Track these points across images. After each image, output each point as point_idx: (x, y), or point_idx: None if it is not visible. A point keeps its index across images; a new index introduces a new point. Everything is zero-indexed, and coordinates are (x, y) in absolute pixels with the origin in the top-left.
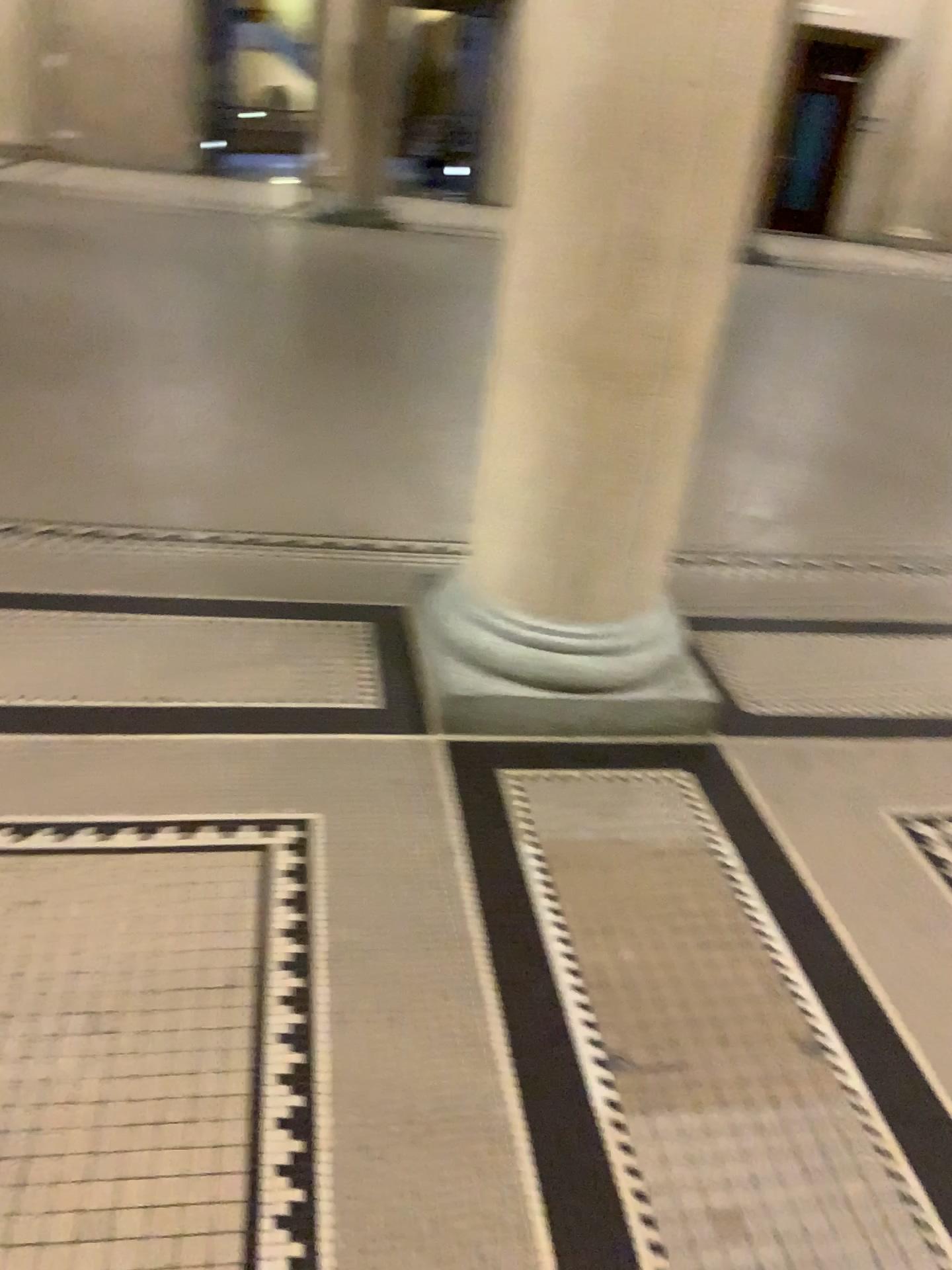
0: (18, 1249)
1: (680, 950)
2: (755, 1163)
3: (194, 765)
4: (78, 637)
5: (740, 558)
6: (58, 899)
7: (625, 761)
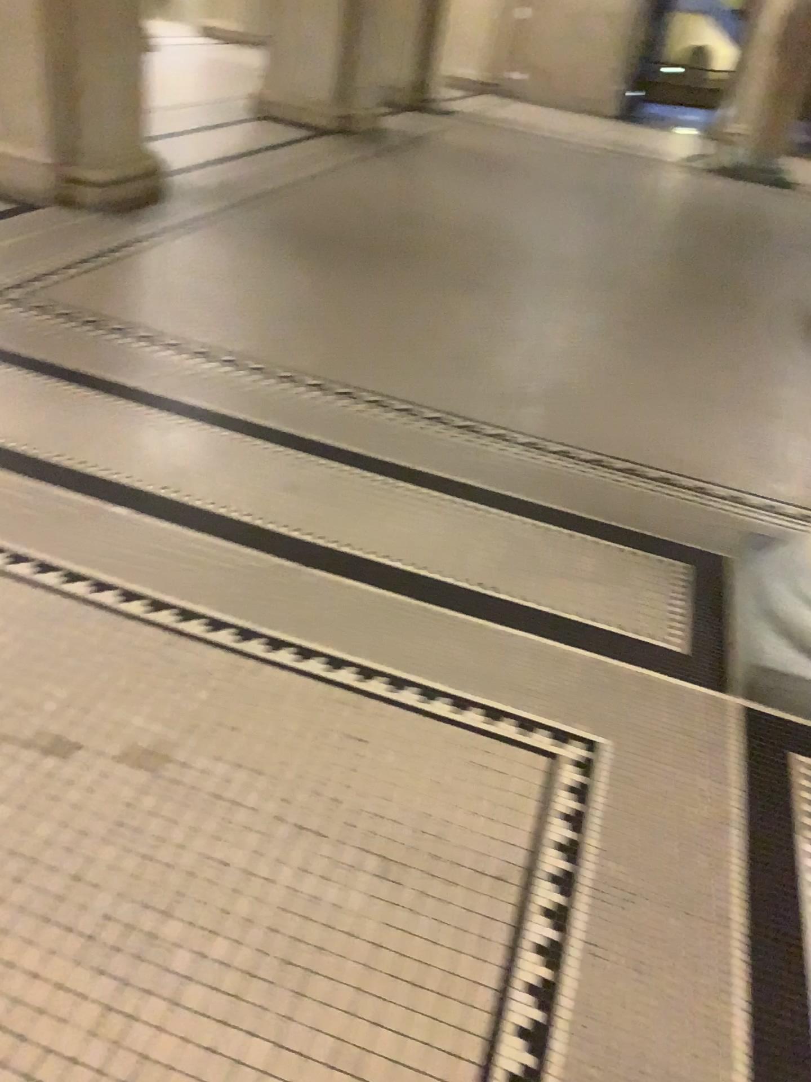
0: (287, 1051)
1: None
2: None
3: (511, 659)
4: (441, 514)
5: None
6: (379, 744)
7: None
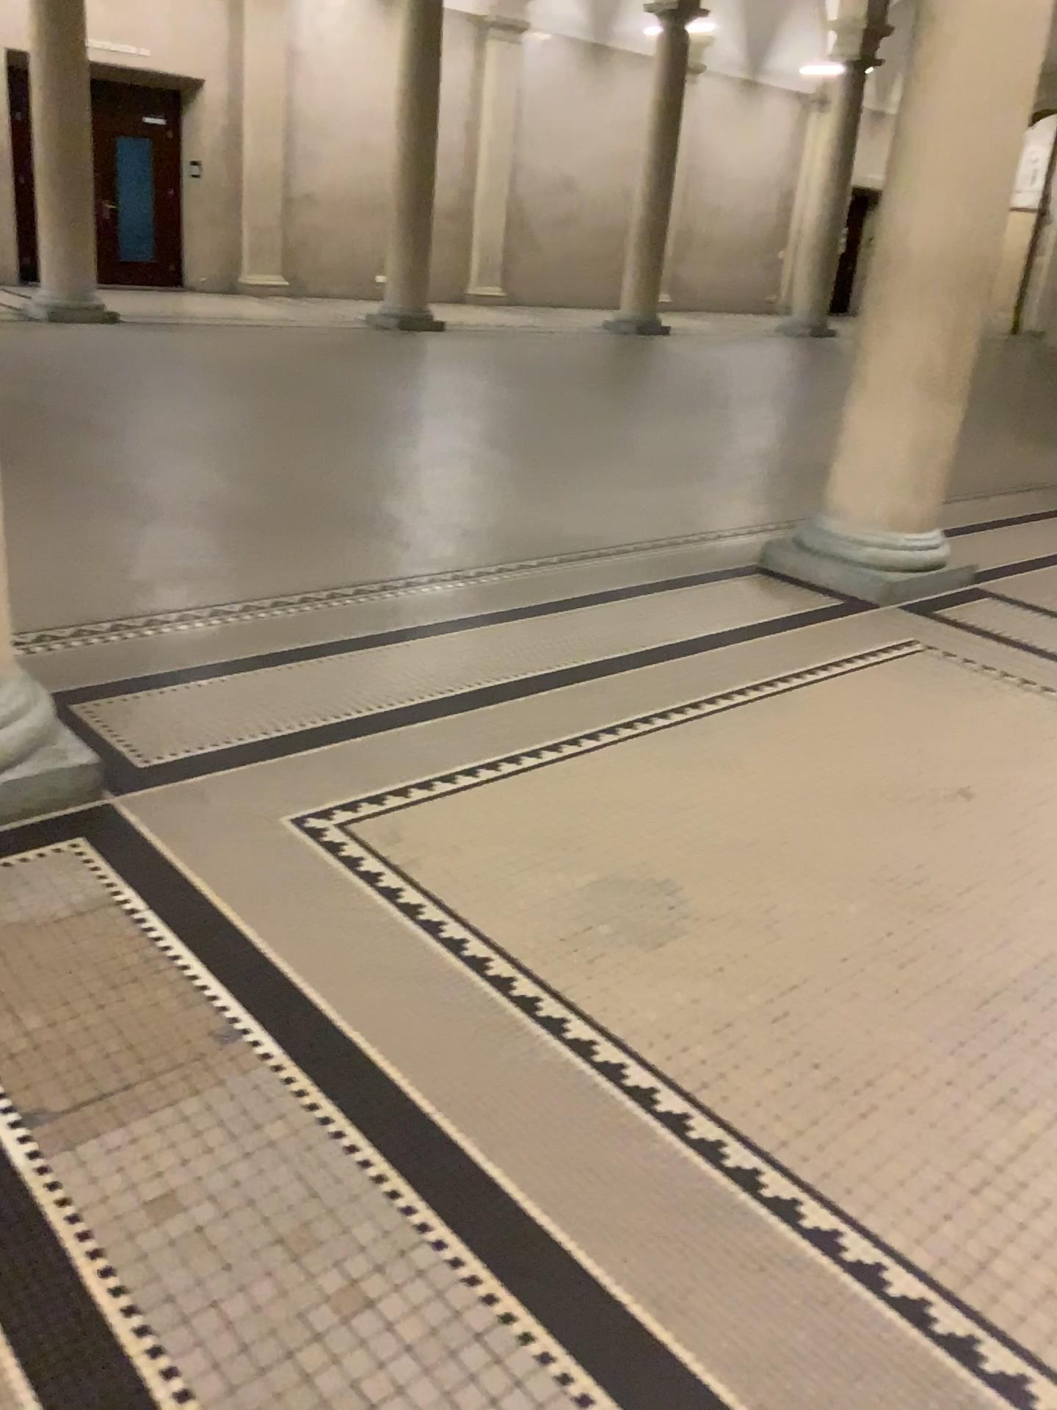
0: None
1: (94, 998)
2: (187, 1146)
3: None
4: None
5: (120, 624)
6: None
7: (12, 845)
